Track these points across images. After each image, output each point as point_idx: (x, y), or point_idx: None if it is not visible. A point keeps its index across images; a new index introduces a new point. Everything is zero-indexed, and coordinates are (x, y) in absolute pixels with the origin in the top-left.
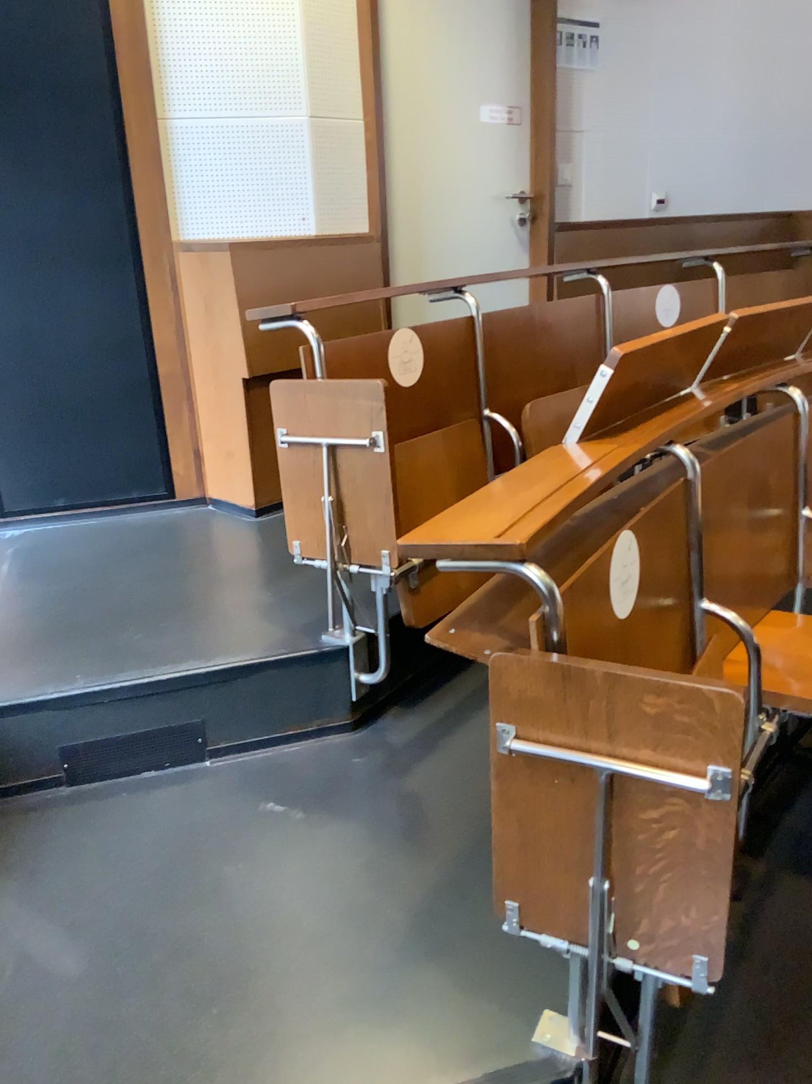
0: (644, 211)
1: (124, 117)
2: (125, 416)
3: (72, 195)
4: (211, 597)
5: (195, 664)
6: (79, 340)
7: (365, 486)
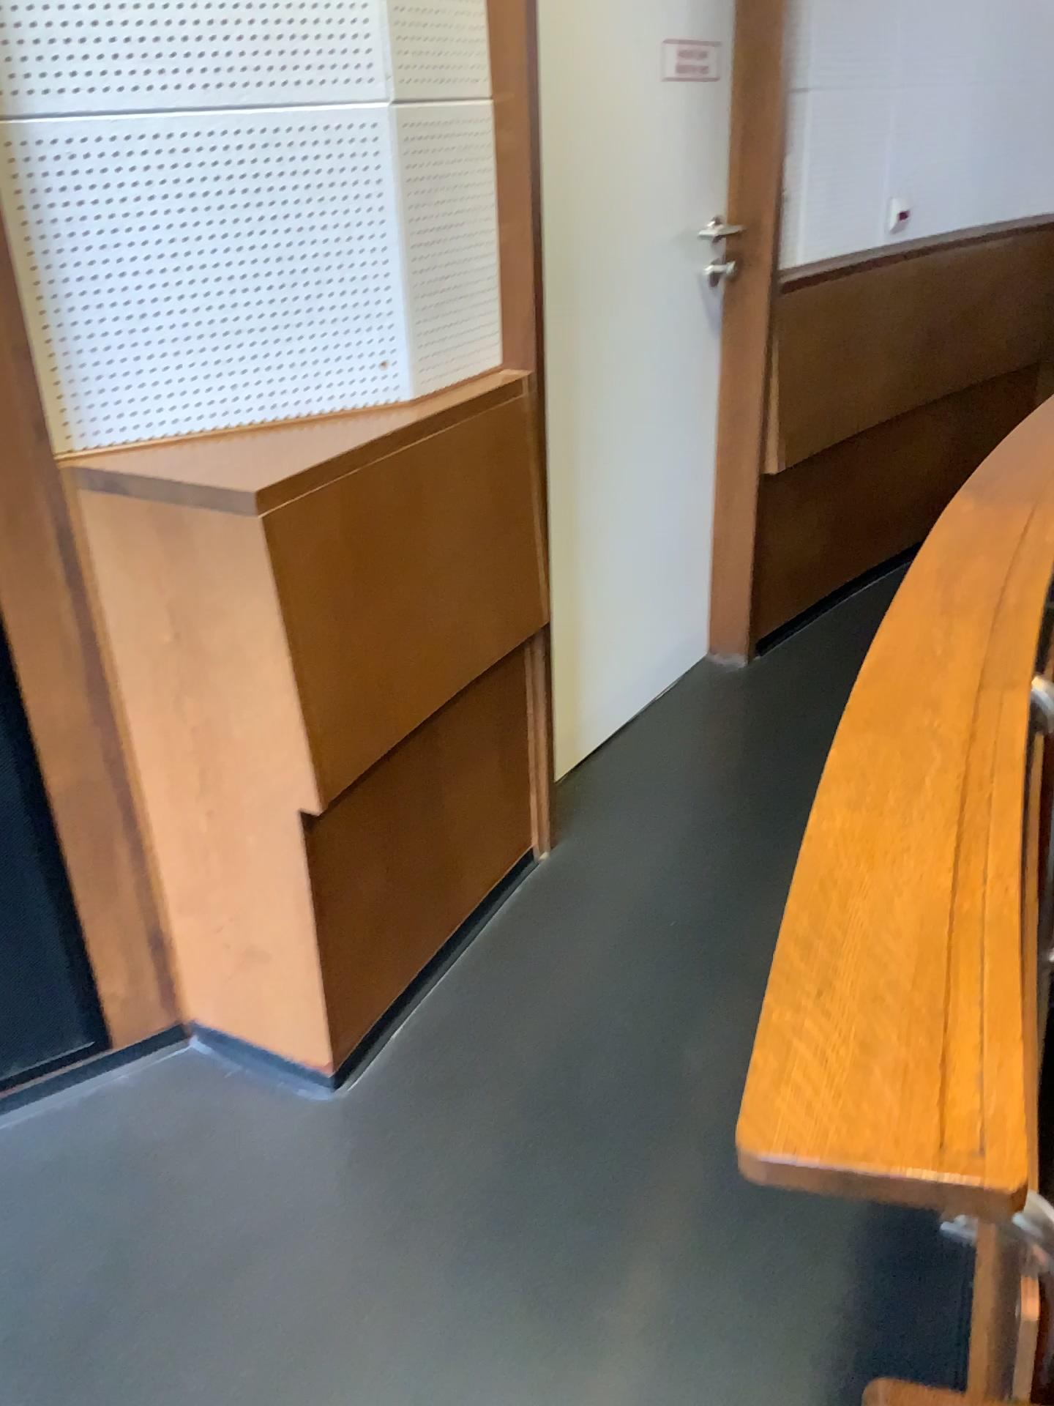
0: (888, 235)
1: None
2: None
3: None
4: None
5: None
6: None
7: None
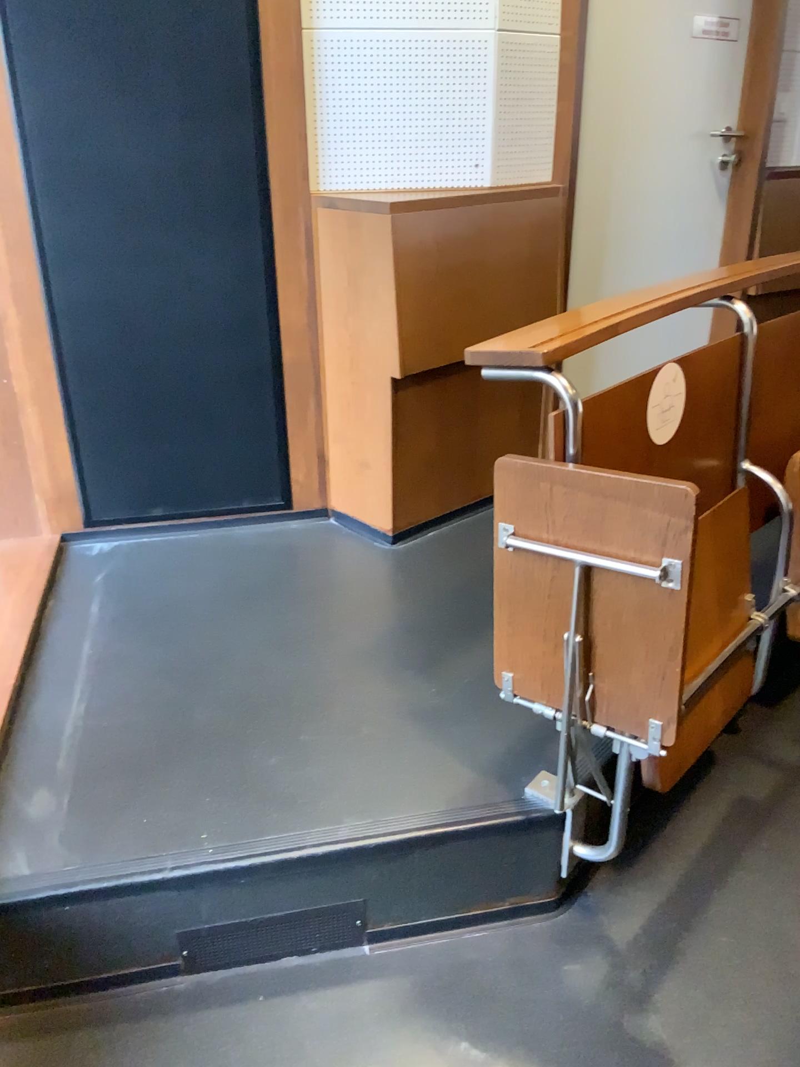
0: None
1: (260, 26)
2: (240, 414)
3: (186, 131)
4: (365, 697)
5: (363, 835)
6: (188, 320)
7: (641, 633)
